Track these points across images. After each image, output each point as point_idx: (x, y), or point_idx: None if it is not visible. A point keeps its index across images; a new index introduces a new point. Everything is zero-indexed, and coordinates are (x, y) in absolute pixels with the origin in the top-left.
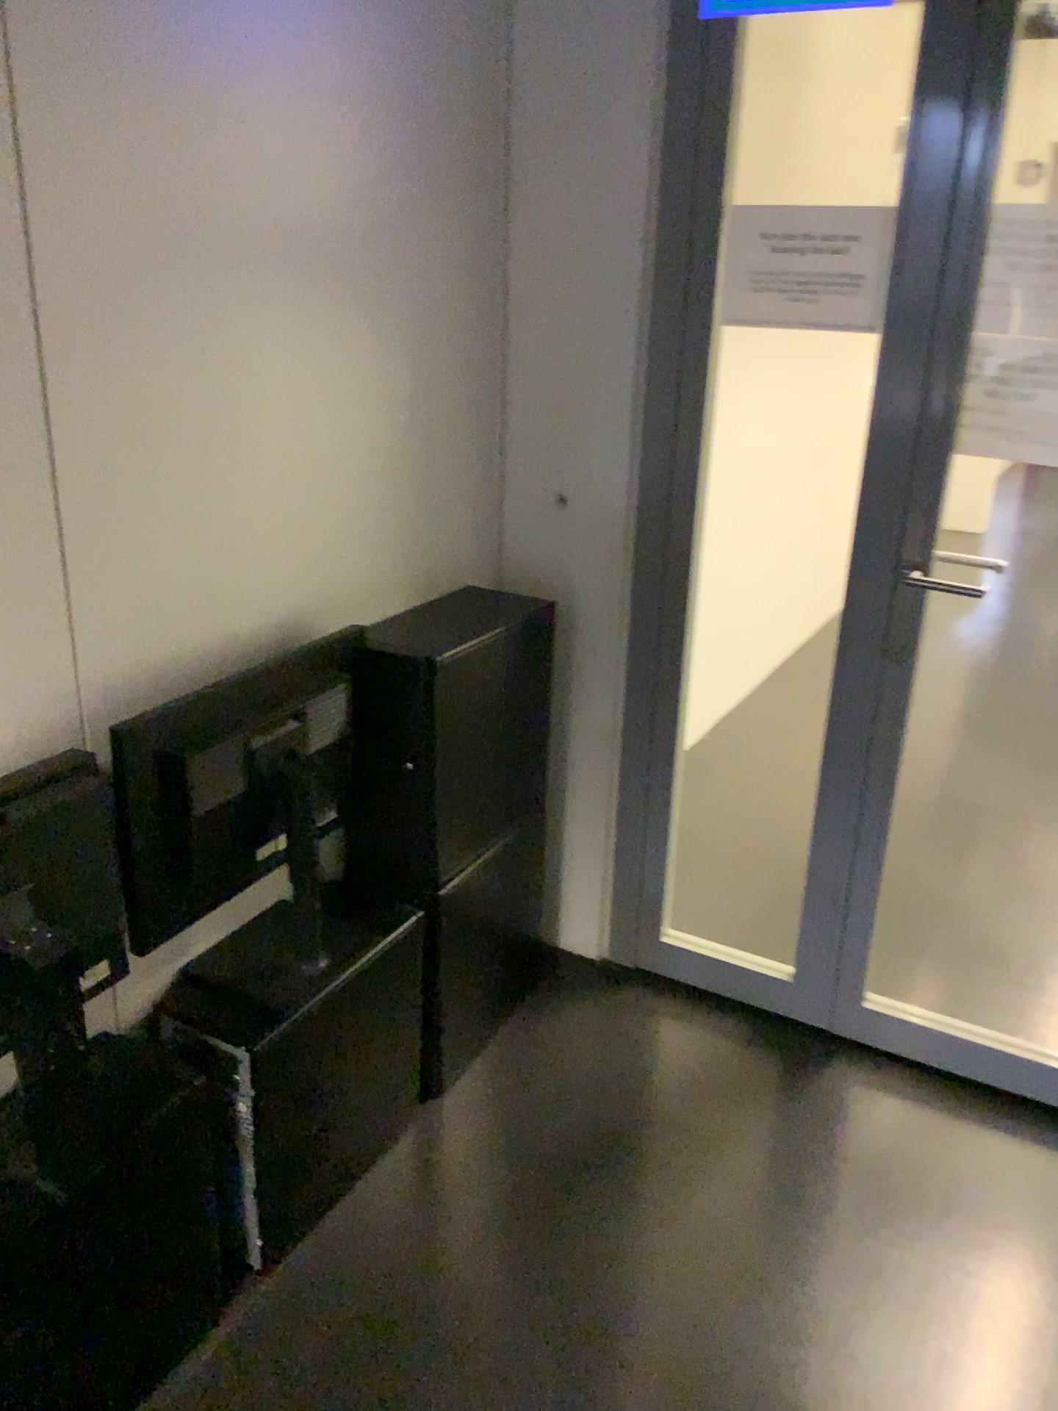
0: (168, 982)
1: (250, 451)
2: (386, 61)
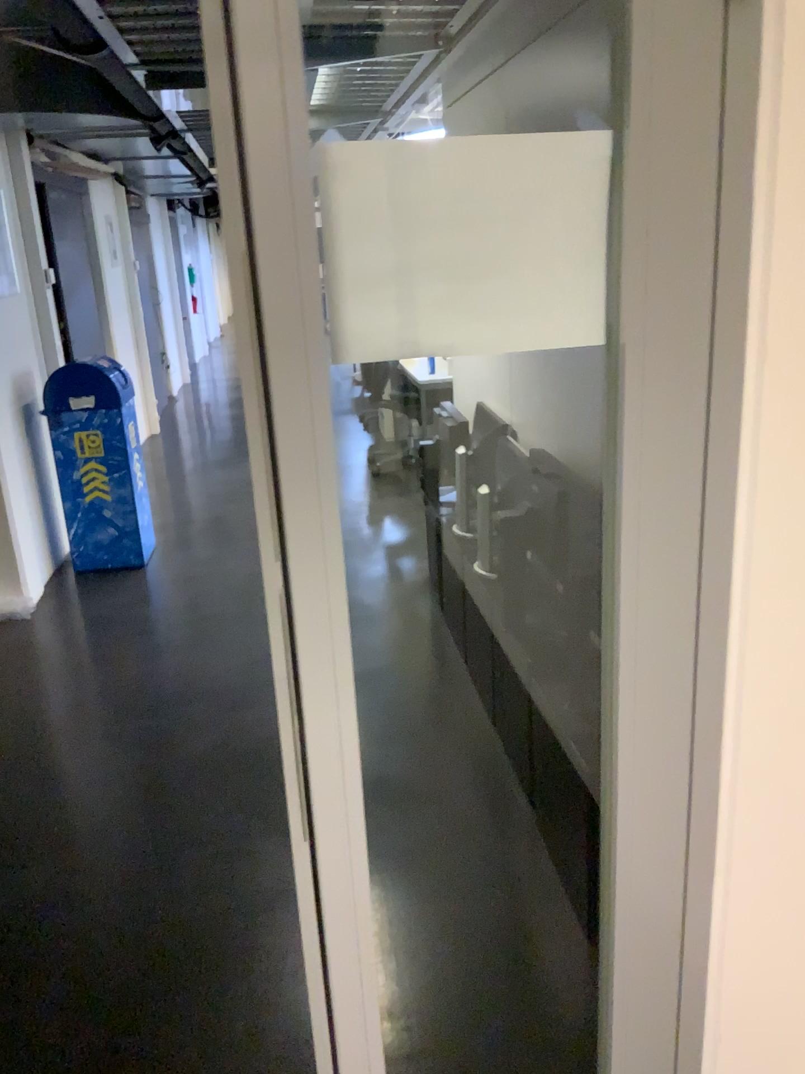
0: None
1: None
2: None
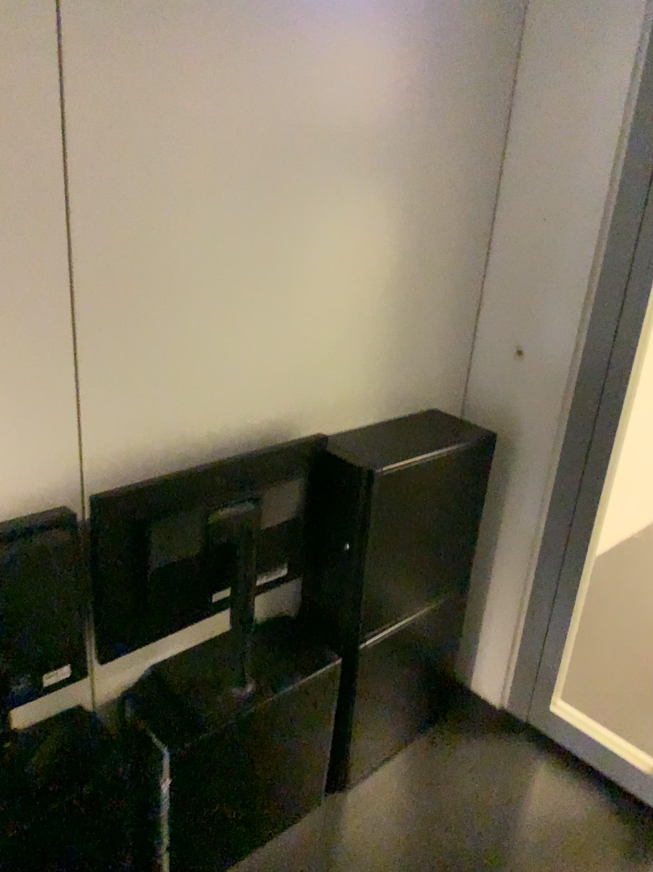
0: (133, 679)
1: (243, 299)
2: (402, 2)
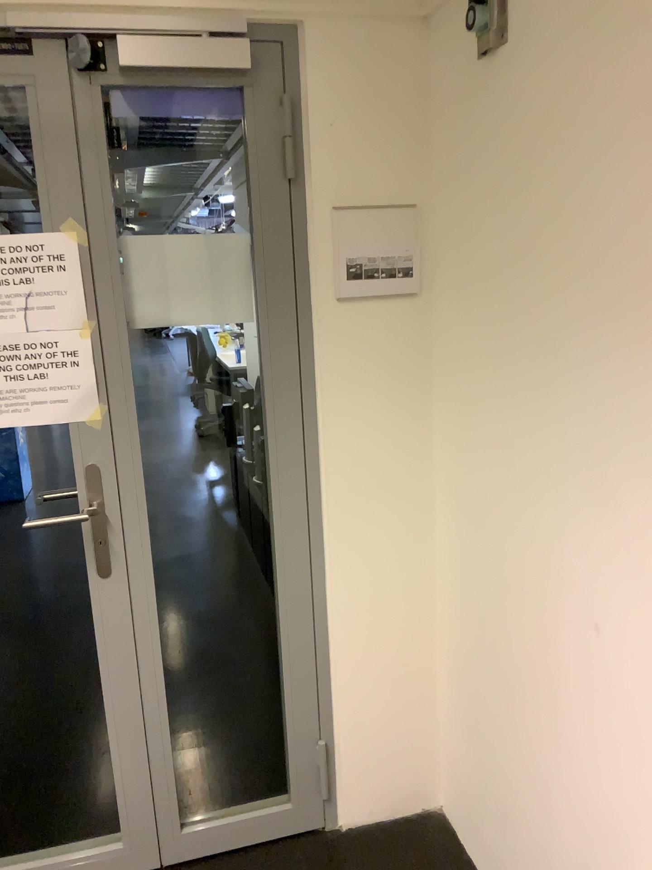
0: None
1: None
2: None
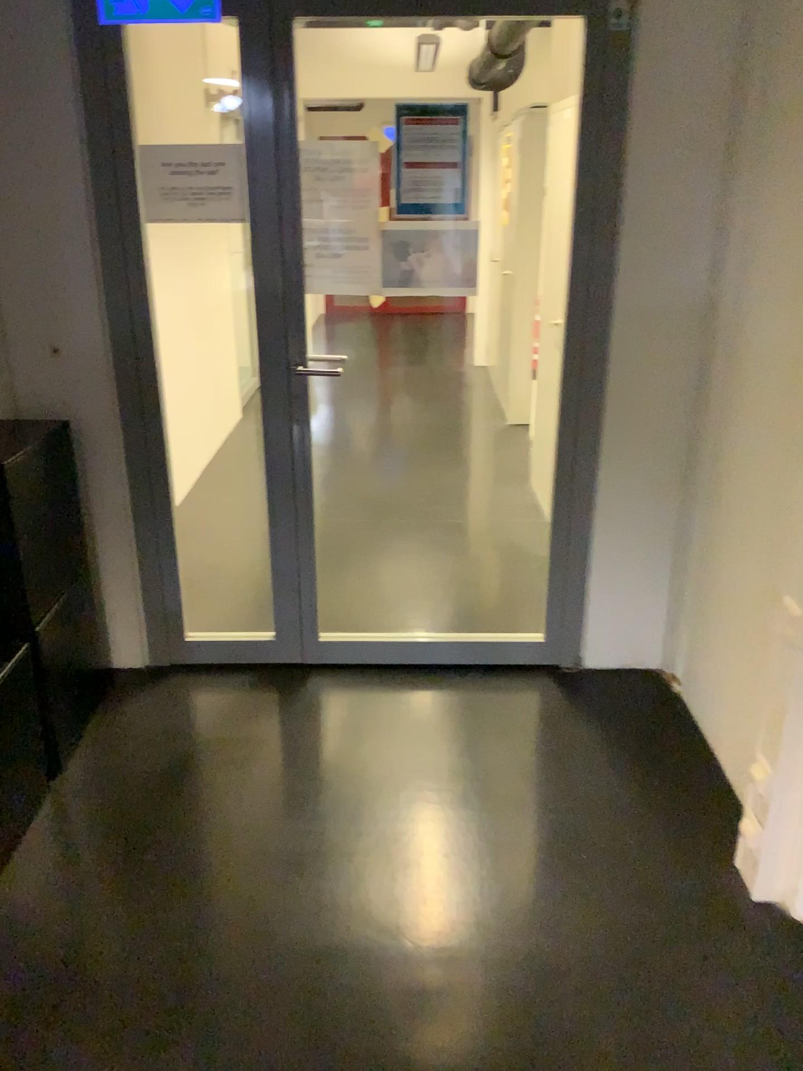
0: None
1: None
2: None
